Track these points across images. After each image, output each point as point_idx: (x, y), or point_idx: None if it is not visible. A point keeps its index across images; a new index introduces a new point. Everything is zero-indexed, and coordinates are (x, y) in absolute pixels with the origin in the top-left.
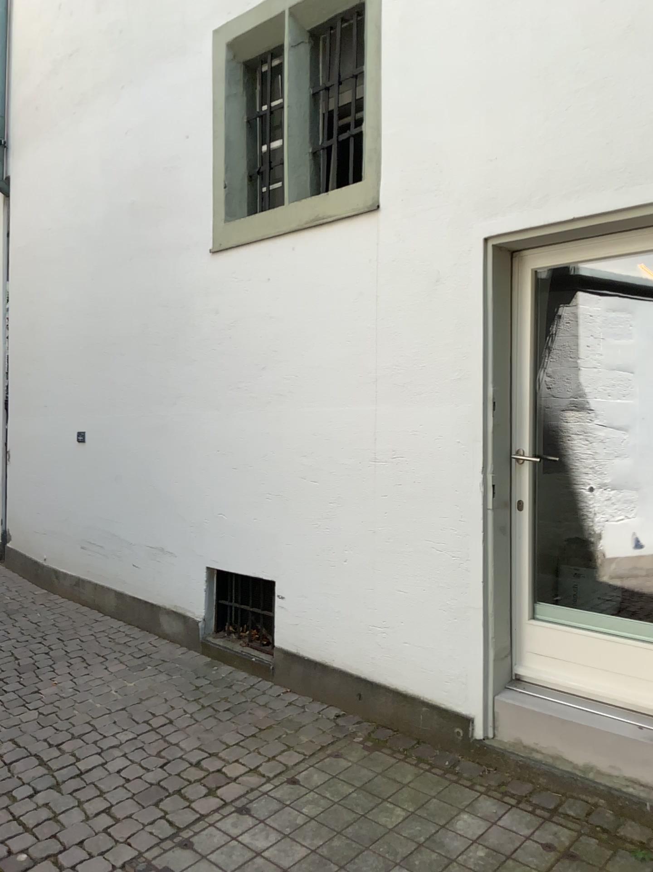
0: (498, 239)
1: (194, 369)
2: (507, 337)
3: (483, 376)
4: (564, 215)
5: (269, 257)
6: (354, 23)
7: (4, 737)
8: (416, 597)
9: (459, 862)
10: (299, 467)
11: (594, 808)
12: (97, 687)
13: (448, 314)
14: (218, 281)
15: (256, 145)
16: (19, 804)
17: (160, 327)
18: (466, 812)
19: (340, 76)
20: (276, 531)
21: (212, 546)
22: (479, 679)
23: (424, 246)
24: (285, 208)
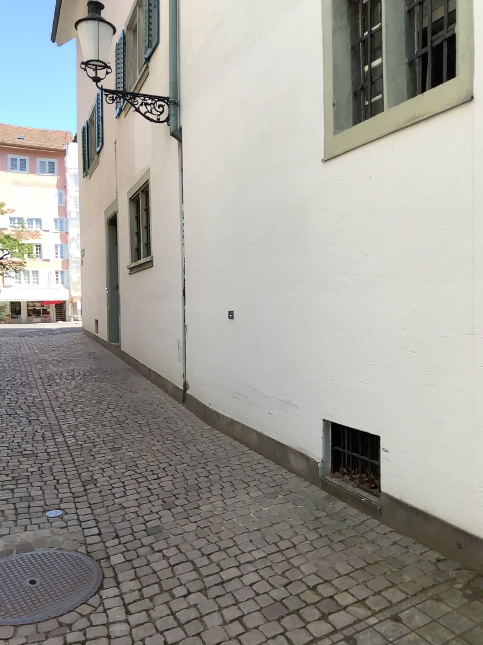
0: None
1: (311, 259)
2: None
3: None
4: None
5: (371, 159)
6: None
7: (171, 542)
8: None
9: None
10: (400, 339)
11: None
12: (239, 509)
13: None
14: (329, 185)
15: (359, 67)
16: (176, 601)
17: (285, 227)
18: None
19: None
20: (380, 393)
21: (328, 402)
22: None
23: None
24: (385, 115)
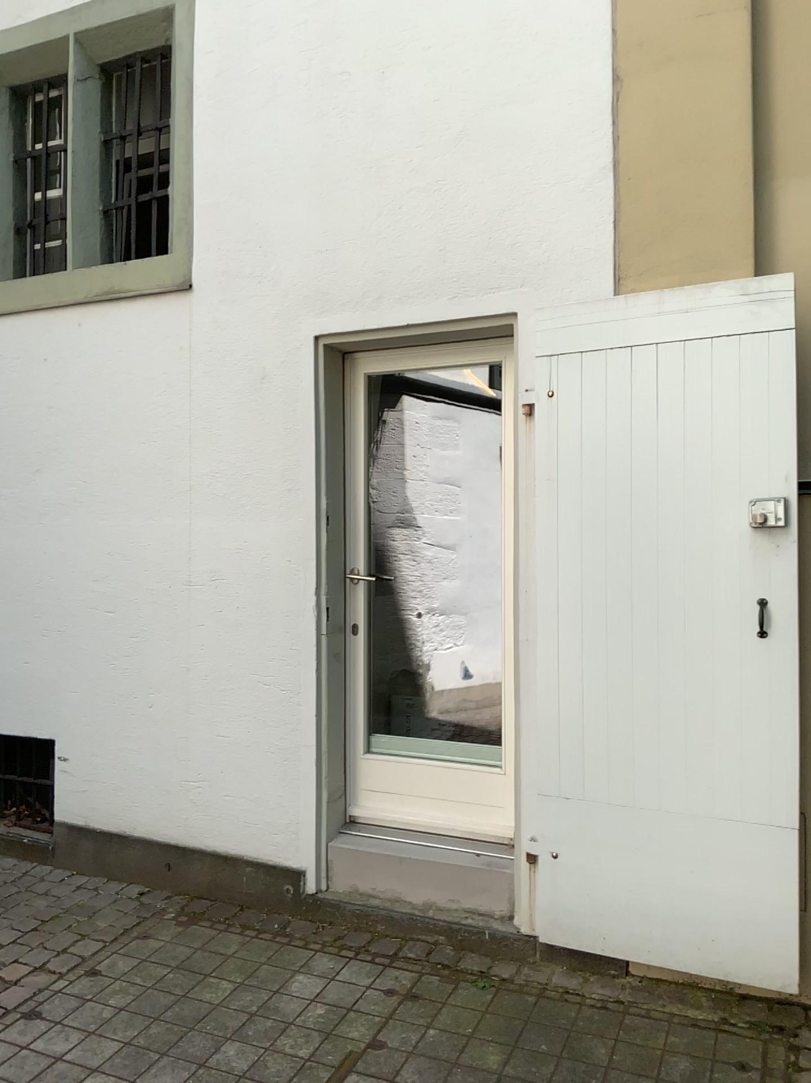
0: (330, 338)
1: None
2: (339, 445)
3: (314, 487)
4: (398, 318)
5: (47, 334)
6: (159, 68)
7: None
8: (238, 740)
9: (297, 1023)
10: (88, 595)
11: (434, 944)
12: None
13: (274, 417)
14: None
15: (25, 192)
16: None
17: None
18: (301, 971)
19: (140, 126)
20: (57, 675)
21: None
22: (311, 825)
23: (246, 337)
24: (69, 276)
